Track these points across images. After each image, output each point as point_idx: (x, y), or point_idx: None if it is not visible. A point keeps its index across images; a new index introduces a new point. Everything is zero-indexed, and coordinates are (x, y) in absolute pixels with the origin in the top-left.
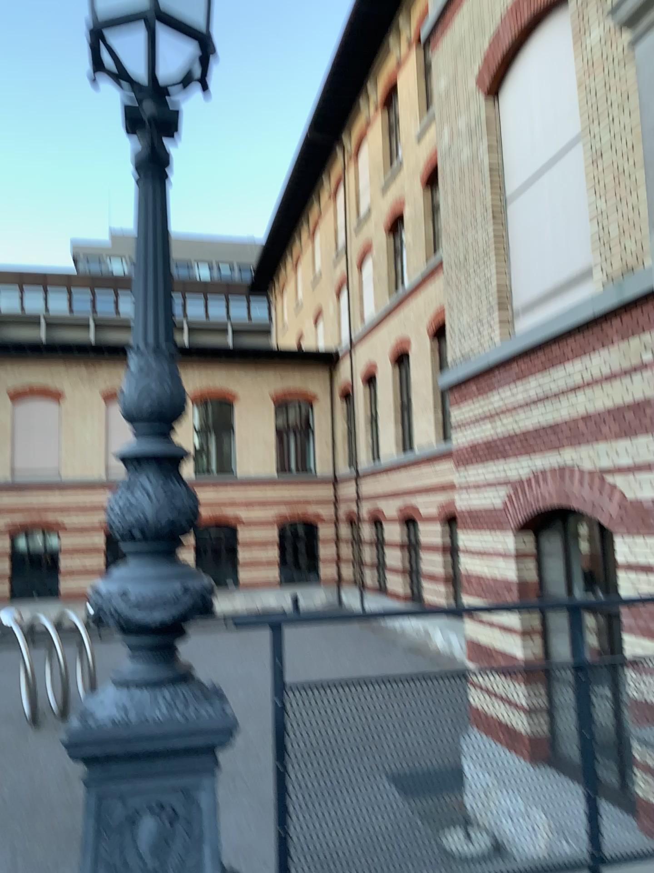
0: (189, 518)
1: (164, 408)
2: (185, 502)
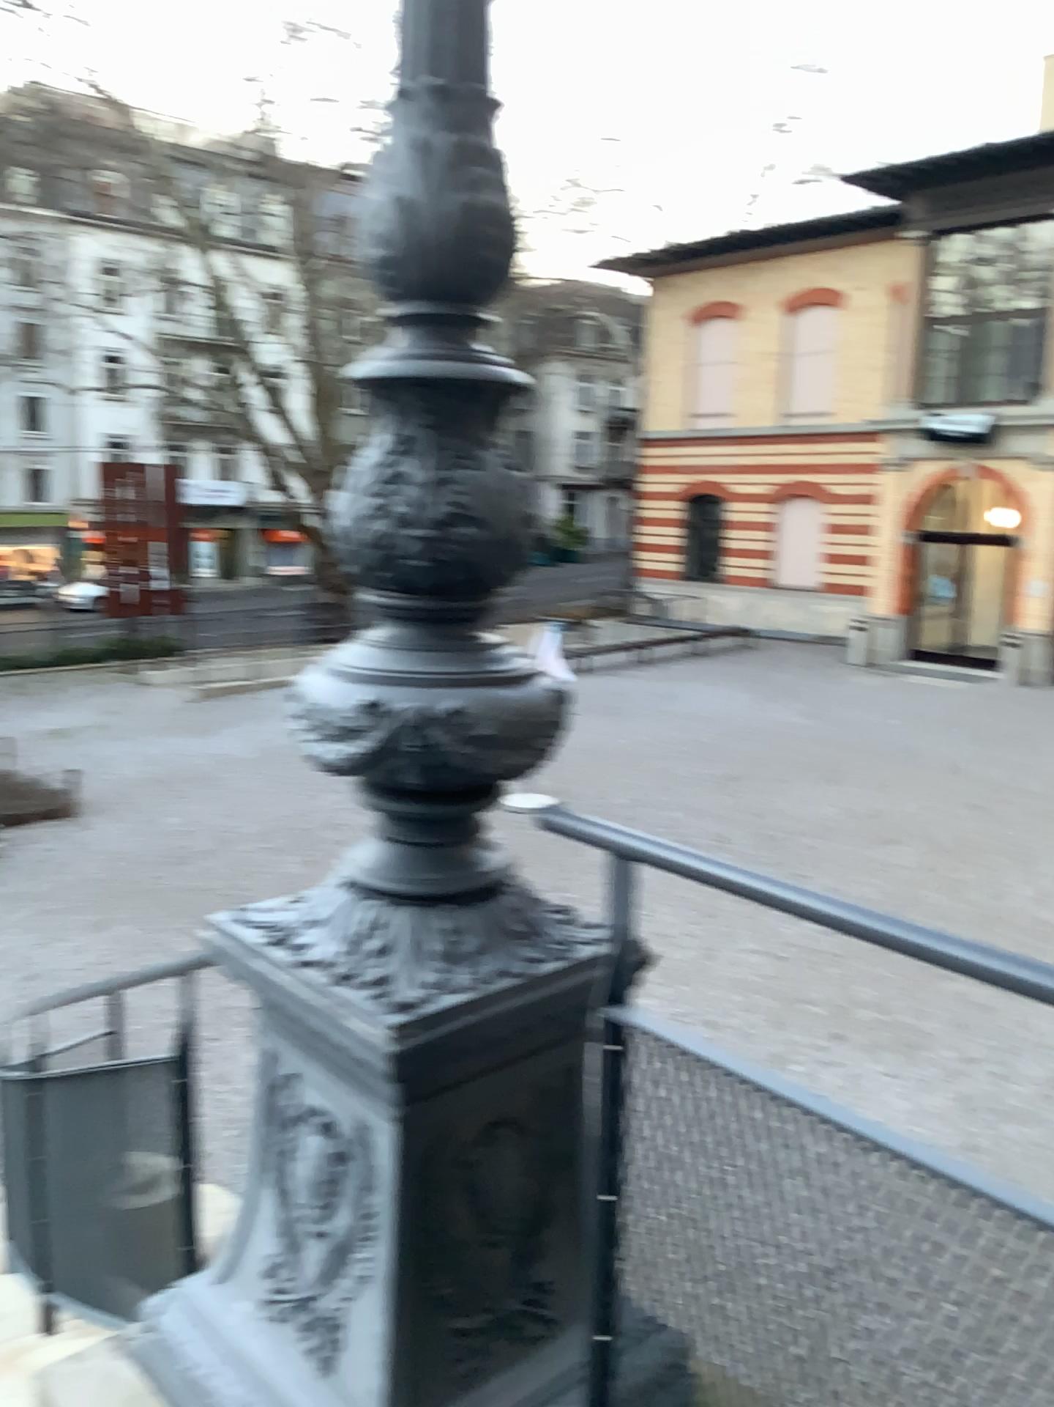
0: (437, 543)
1: (403, 261)
2: (430, 502)
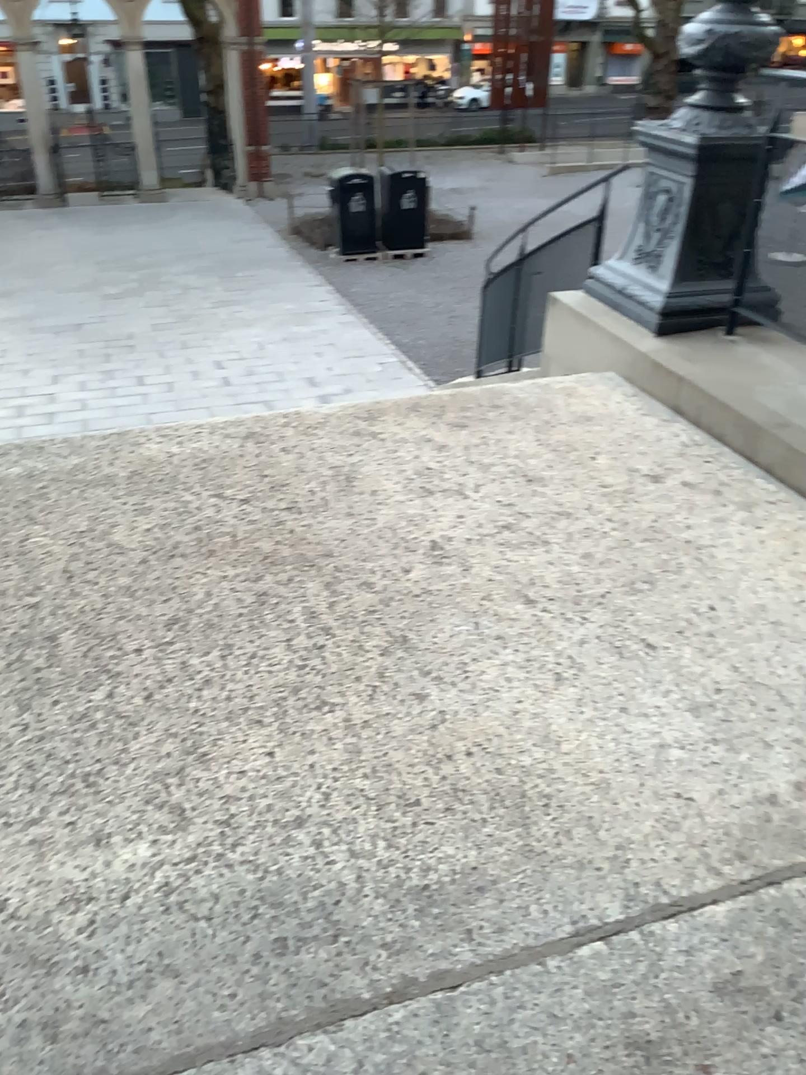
0: None
1: None
2: None
